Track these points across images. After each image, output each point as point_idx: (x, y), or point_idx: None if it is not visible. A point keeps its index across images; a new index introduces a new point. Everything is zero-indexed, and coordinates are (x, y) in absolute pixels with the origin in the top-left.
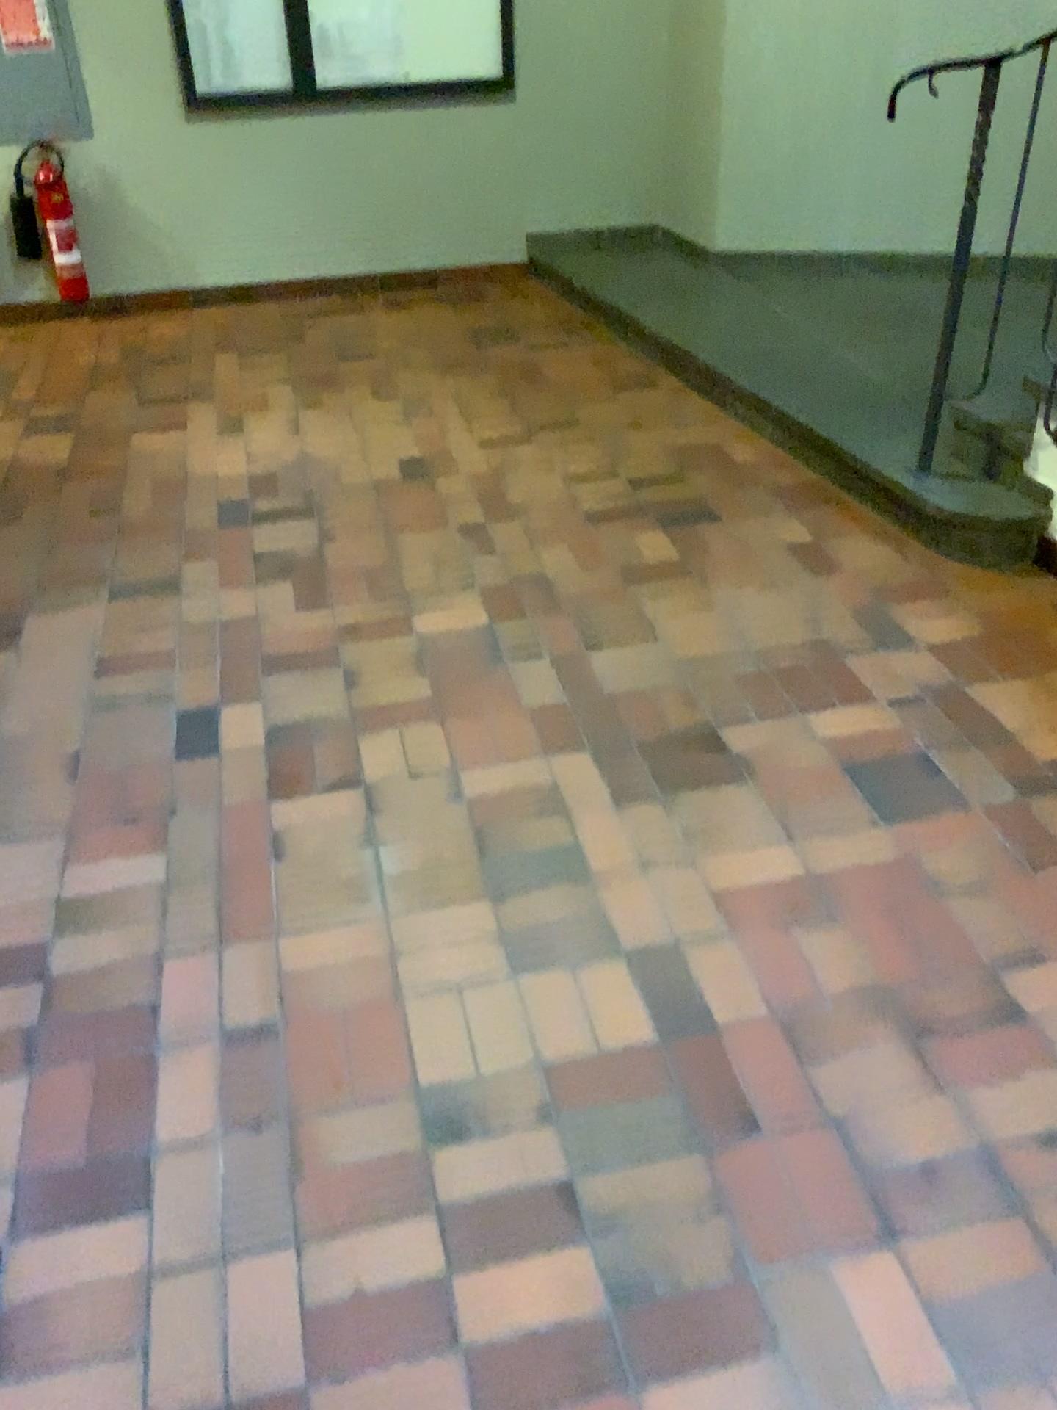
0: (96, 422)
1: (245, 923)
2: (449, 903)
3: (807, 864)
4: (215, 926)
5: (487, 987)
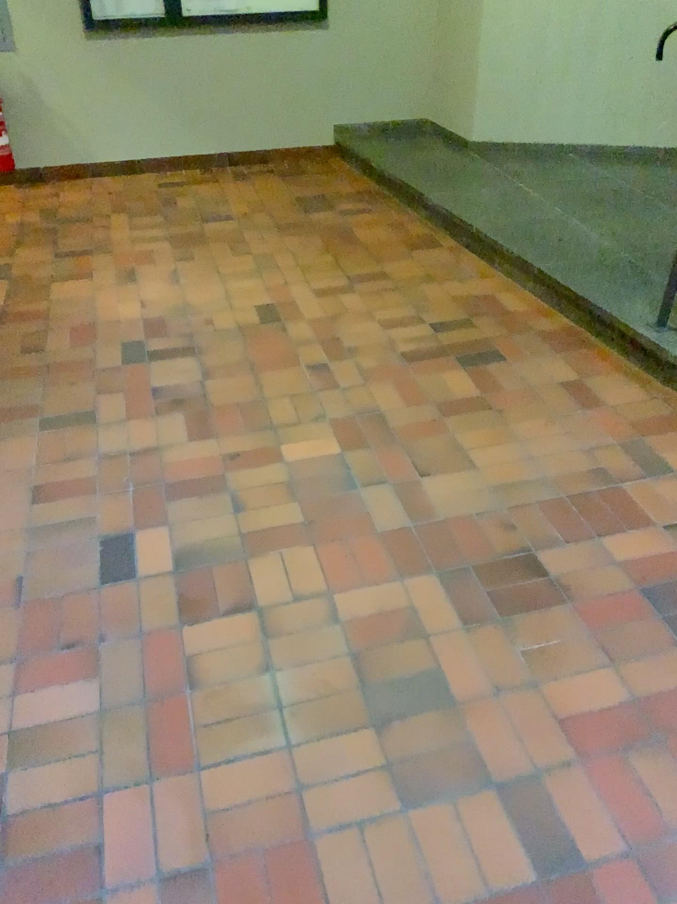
0: (23, 273)
1: (173, 760)
2: (342, 734)
3: (631, 689)
4: (148, 764)
5: (386, 828)
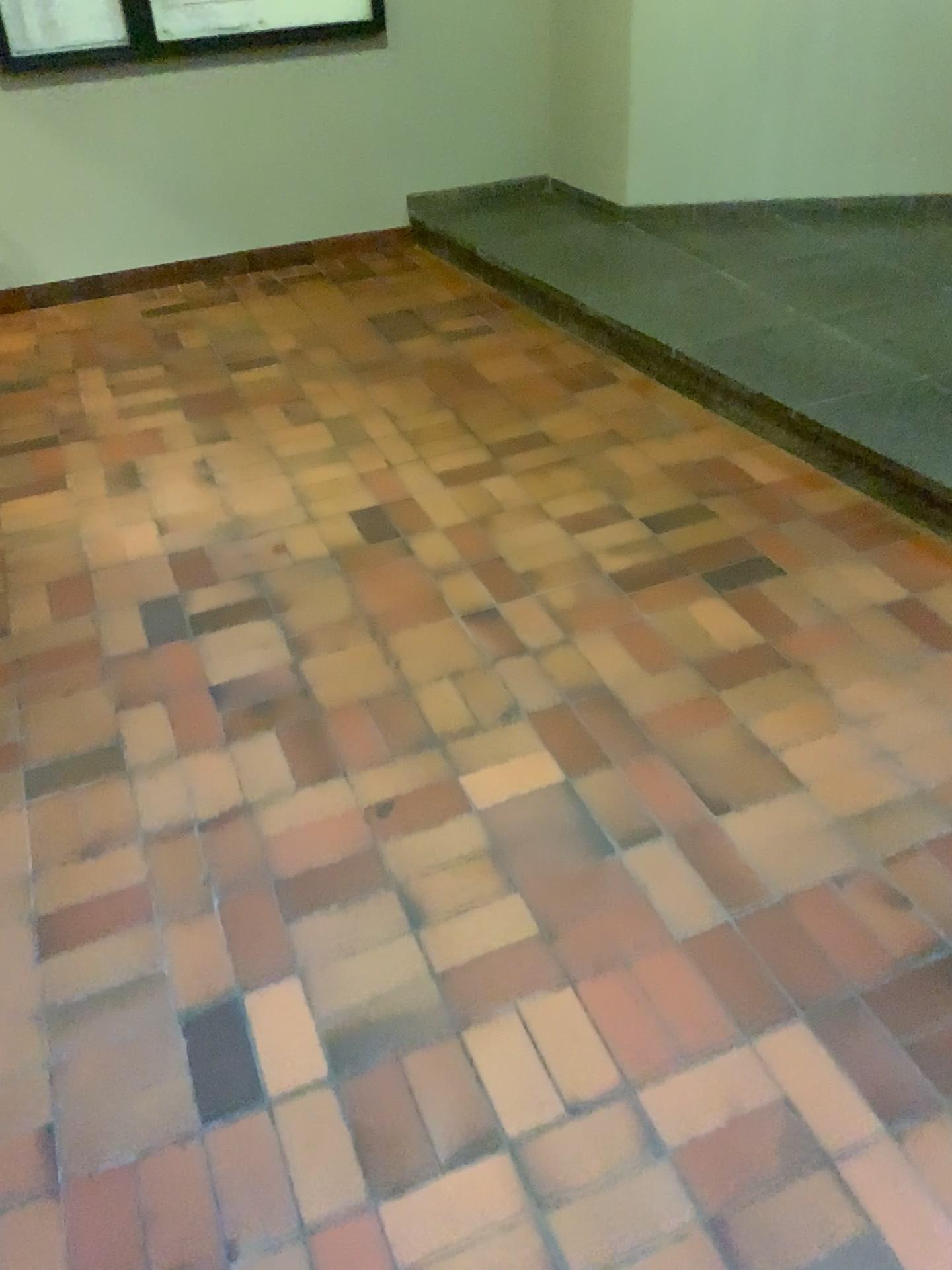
0: None
1: None
2: None
3: None
4: None
5: None
